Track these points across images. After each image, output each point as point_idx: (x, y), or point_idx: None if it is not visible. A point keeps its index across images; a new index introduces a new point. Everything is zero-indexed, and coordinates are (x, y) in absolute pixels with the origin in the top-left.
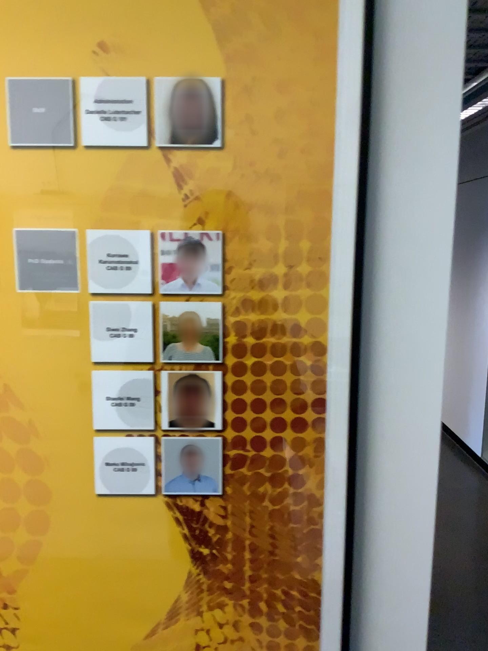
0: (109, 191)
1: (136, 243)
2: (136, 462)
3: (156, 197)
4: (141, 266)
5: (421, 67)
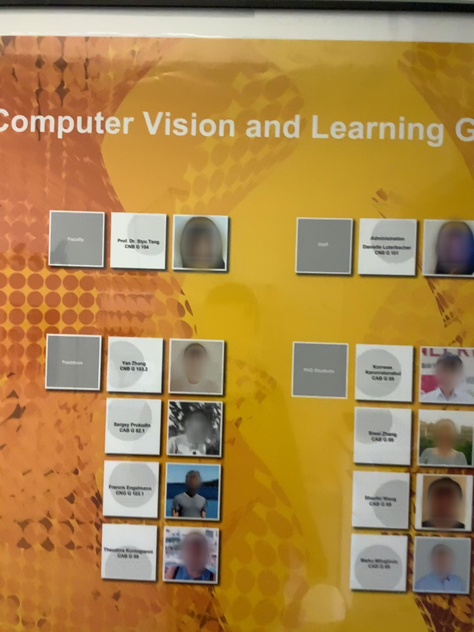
0: (376, 312)
1: (398, 357)
2: (386, 558)
3: (417, 317)
4: (401, 377)
5: None
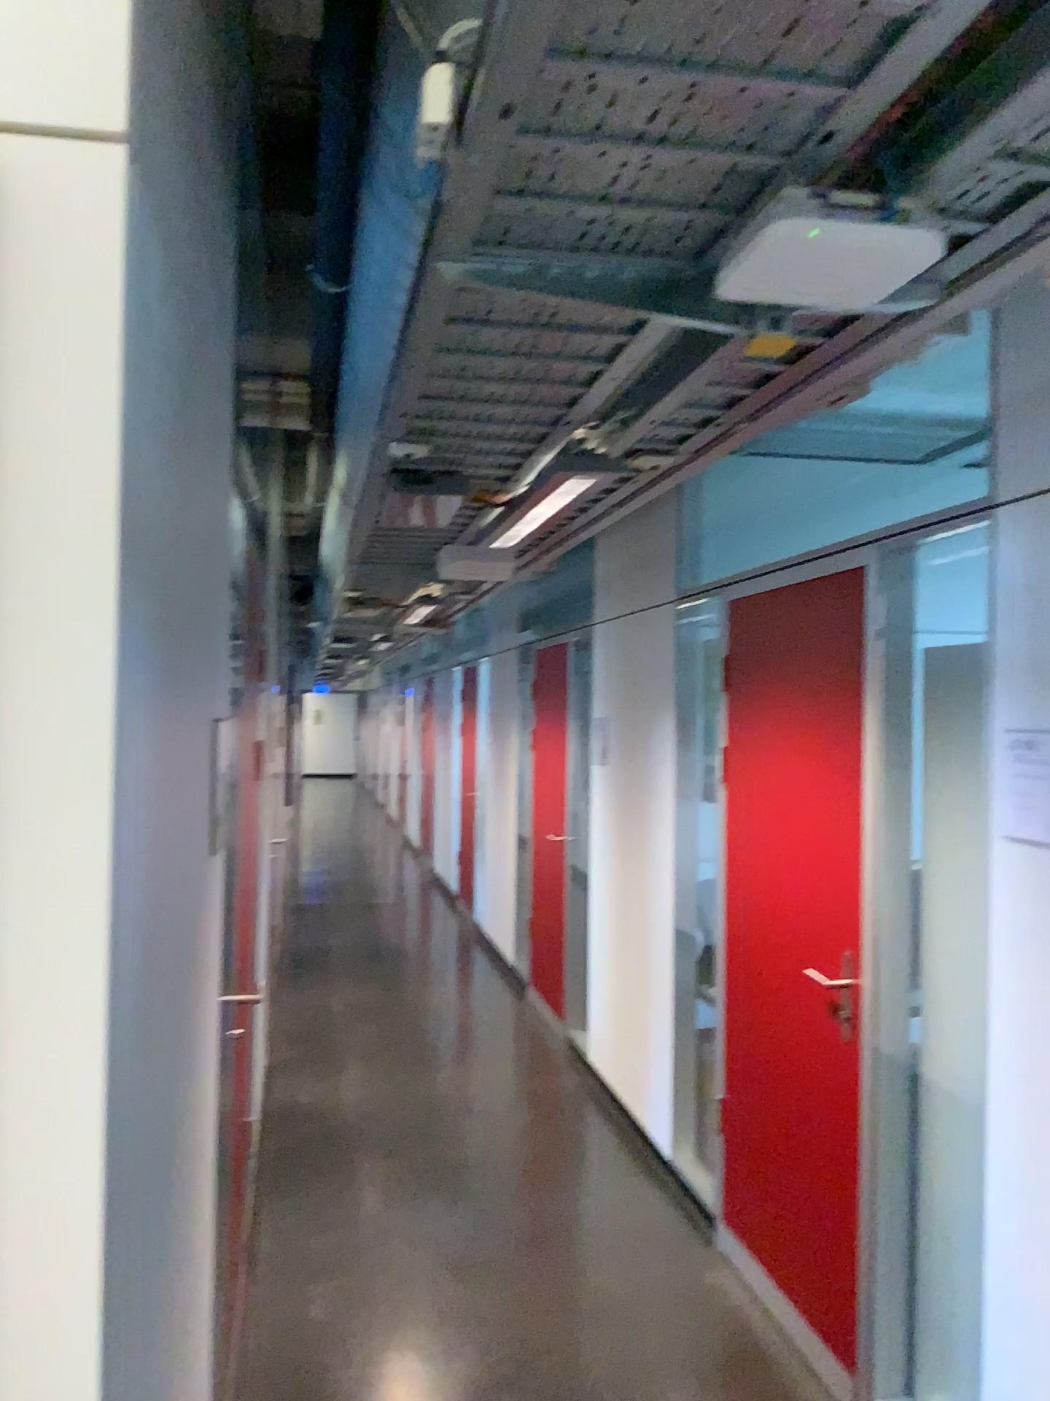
0: None
1: None
2: None
3: None
4: None
5: (55, 535)
